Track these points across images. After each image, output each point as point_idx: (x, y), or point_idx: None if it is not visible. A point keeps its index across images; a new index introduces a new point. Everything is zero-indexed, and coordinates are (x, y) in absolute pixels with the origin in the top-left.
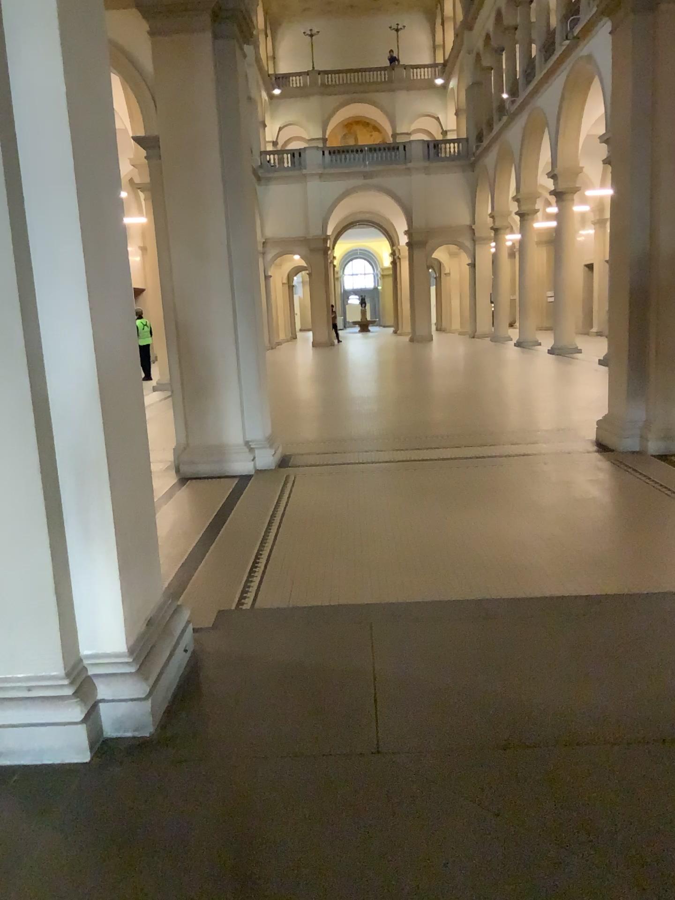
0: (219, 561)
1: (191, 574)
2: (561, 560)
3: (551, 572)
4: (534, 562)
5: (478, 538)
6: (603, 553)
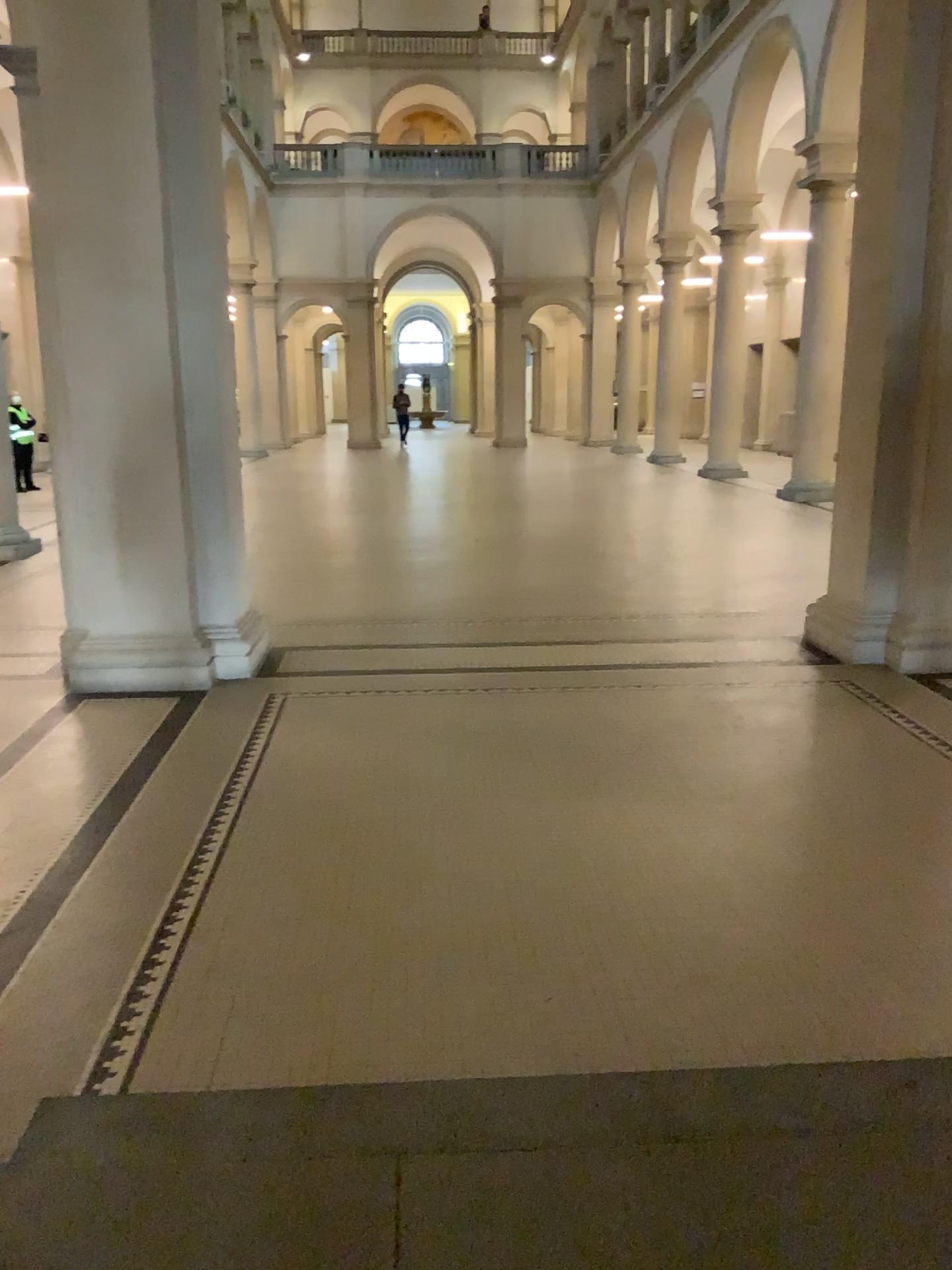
0: (92, 919)
1: (18, 960)
2: (804, 939)
3: (787, 973)
4: (750, 942)
5: (631, 875)
6: (886, 922)
